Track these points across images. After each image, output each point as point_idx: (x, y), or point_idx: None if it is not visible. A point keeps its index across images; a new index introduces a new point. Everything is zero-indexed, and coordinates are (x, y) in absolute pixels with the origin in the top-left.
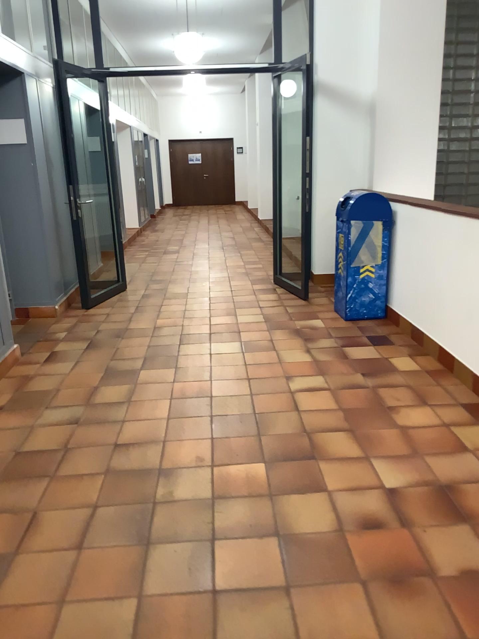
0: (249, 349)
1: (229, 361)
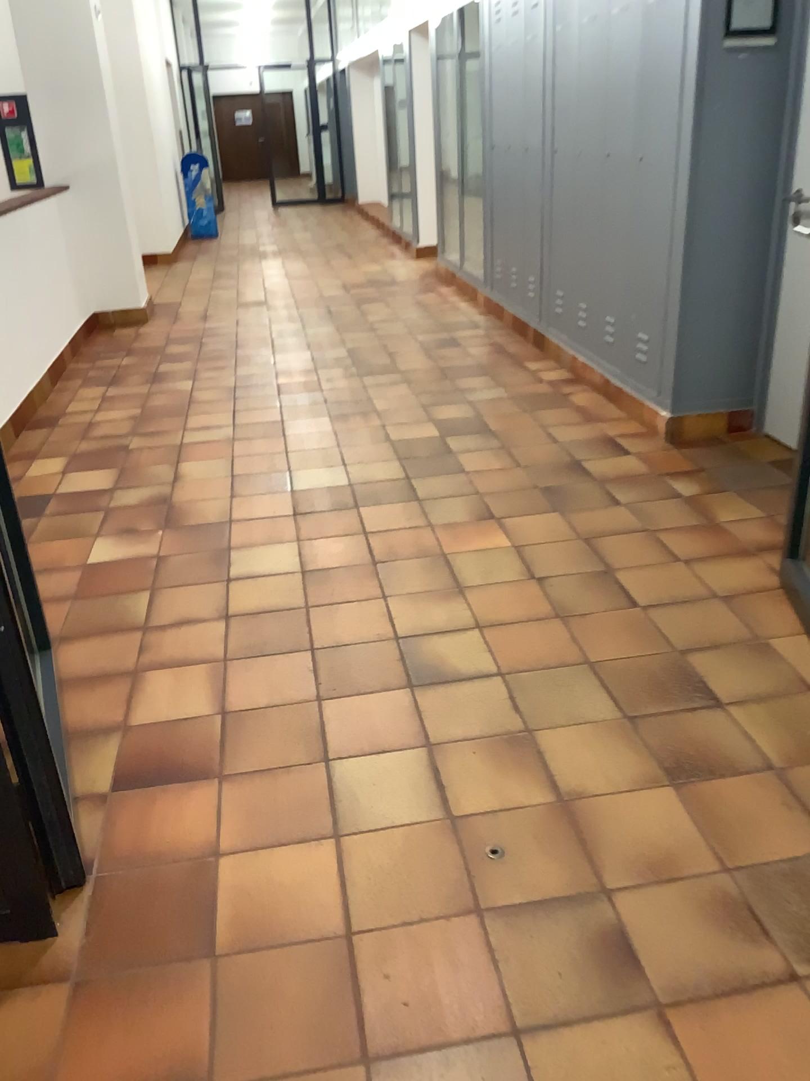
0: (276, 472)
1: (309, 450)
